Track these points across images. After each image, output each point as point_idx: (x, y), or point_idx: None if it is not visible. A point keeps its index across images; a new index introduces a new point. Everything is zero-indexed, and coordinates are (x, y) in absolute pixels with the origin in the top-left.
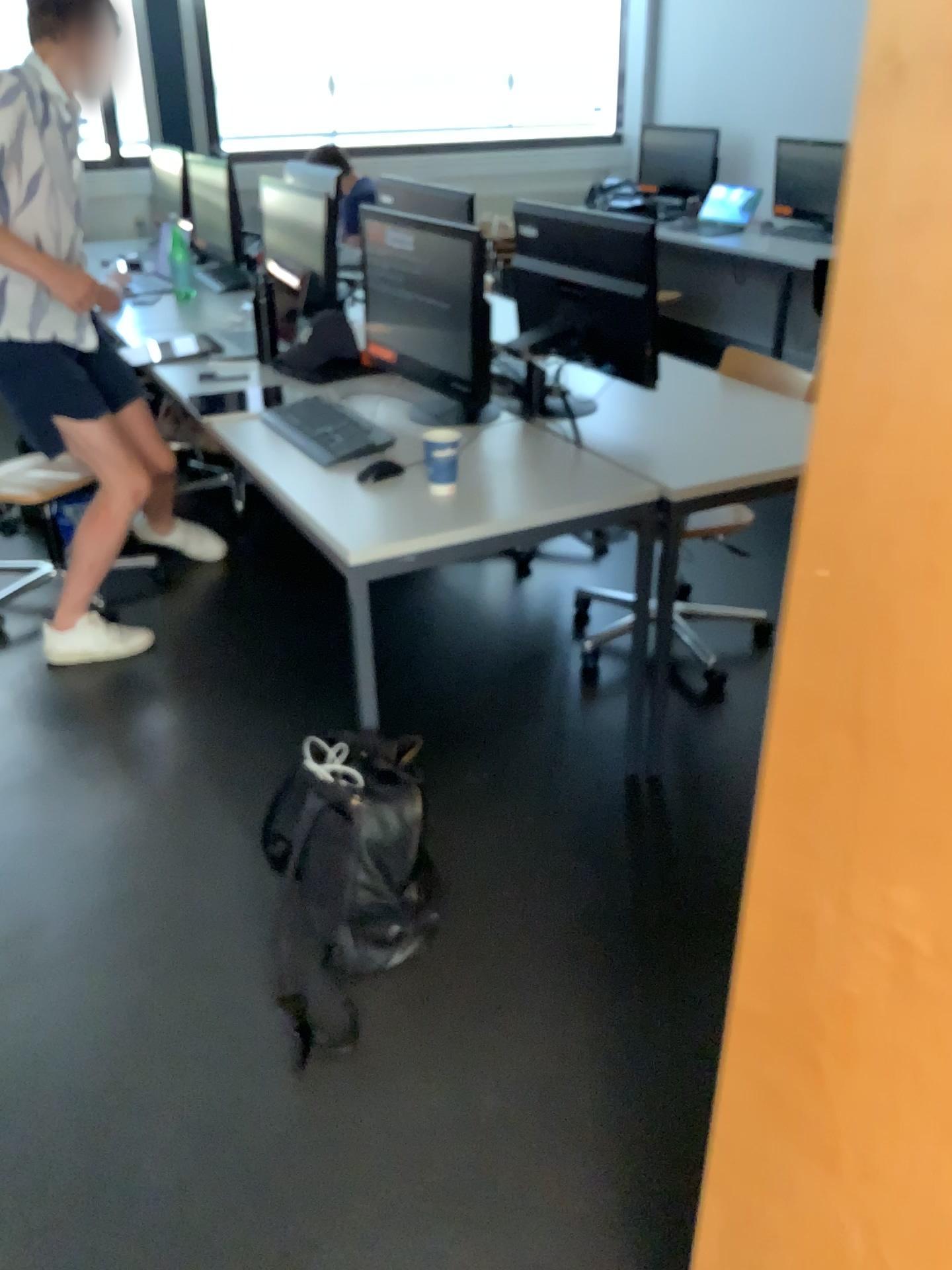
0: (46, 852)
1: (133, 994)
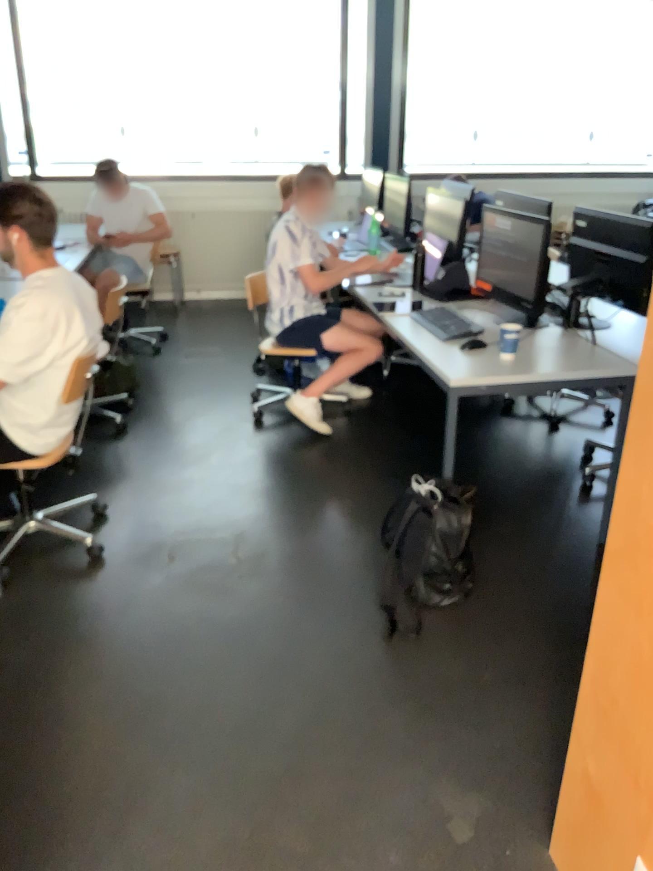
0: (254, 530)
1: (293, 602)
